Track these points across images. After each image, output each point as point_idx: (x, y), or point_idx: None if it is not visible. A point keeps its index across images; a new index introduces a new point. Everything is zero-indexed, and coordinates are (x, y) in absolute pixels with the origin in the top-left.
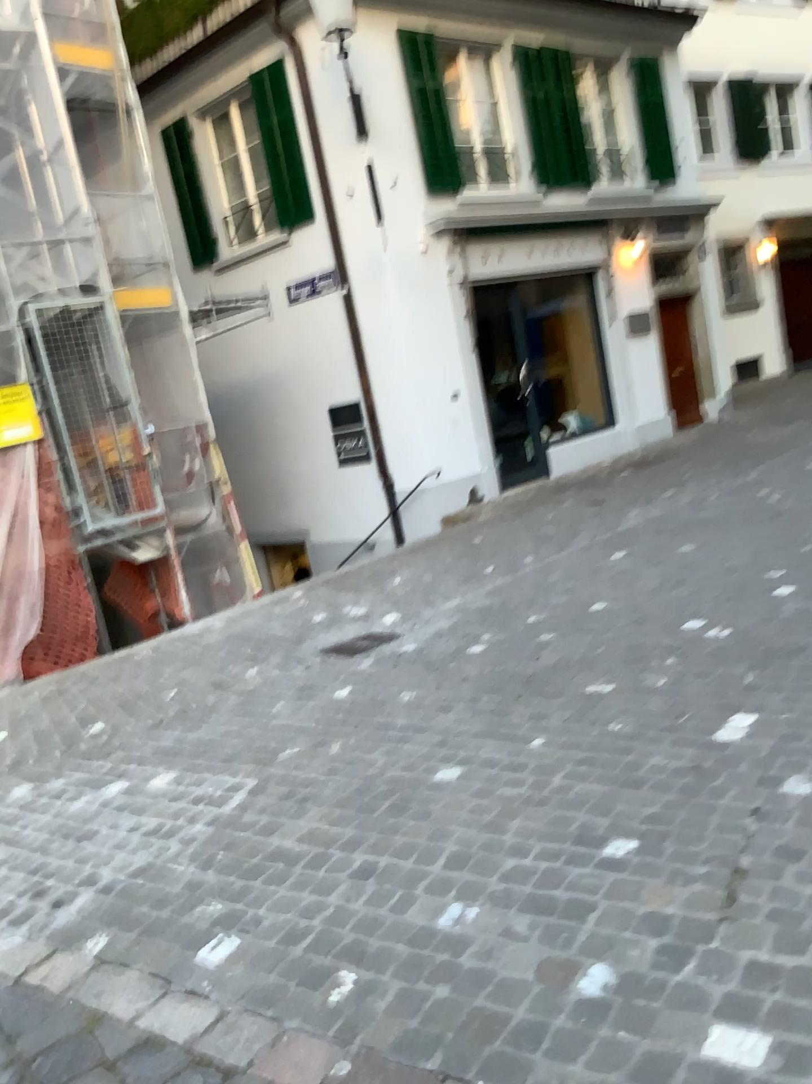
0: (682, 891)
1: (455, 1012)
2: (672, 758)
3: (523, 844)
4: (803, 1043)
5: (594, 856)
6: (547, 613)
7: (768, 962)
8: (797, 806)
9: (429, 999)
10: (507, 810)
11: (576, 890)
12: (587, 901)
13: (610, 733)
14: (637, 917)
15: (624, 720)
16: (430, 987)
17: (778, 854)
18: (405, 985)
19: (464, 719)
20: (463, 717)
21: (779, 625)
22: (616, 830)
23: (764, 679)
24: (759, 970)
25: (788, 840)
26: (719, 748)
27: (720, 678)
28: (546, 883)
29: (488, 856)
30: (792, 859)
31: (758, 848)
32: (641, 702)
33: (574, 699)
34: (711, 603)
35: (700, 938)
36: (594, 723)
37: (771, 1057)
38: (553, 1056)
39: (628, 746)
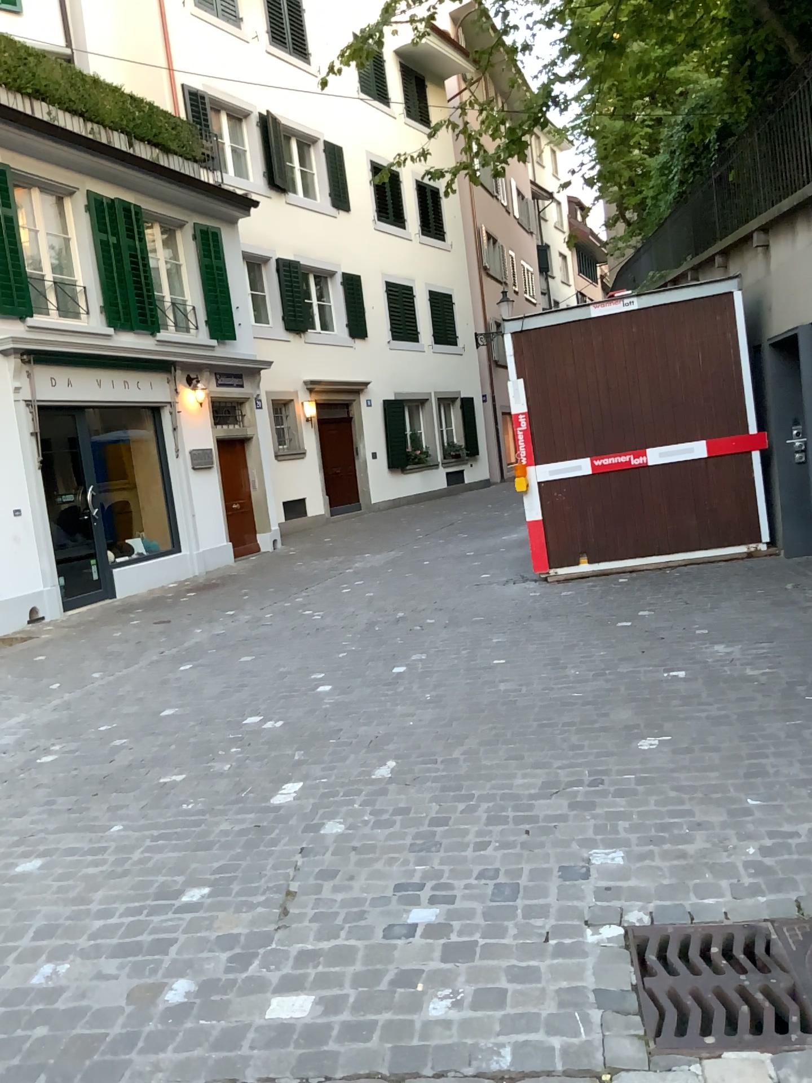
0: (247, 914)
1: (54, 1043)
2: (237, 822)
3: (108, 907)
4: (335, 991)
5: (173, 904)
6: (118, 720)
7: (311, 947)
8: (333, 841)
9: (28, 1039)
10: (90, 884)
11: (159, 931)
12: (169, 937)
13: (183, 811)
14: (211, 940)
15: (195, 800)
16: (28, 1031)
17: (319, 877)
18: (2, 1036)
19: (40, 818)
20: (39, 816)
21: (321, 715)
22: (192, 882)
23: (309, 756)
24: (305, 953)
25: (326, 865)
26: (274, 810)
27: (275, 758)
28: (131, 932)
29: (76, 921)
30: (329, 877)
31: (305, 875)
32: (210, 785)
33: (149, 788)
34: (267, 701)
35: (261, 942)
36: (169, 806)
37: (313, 1006)
38: (145, 1050)
39: (199, 819)
